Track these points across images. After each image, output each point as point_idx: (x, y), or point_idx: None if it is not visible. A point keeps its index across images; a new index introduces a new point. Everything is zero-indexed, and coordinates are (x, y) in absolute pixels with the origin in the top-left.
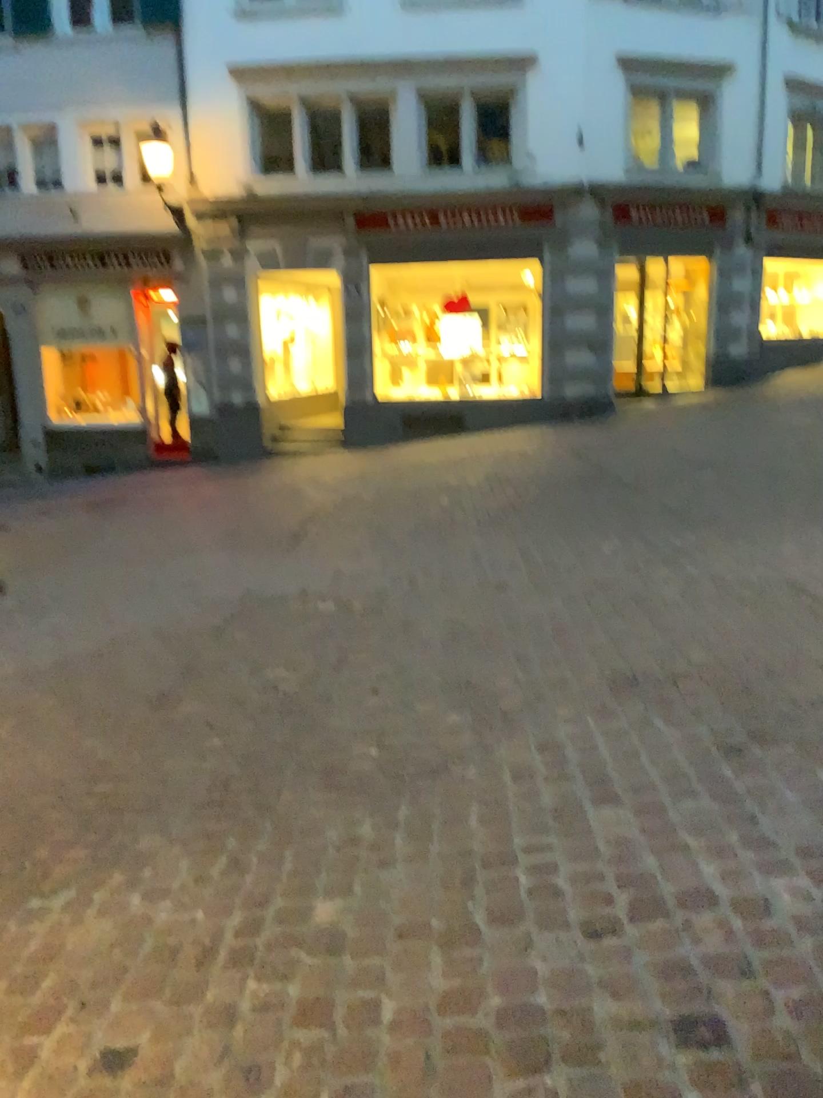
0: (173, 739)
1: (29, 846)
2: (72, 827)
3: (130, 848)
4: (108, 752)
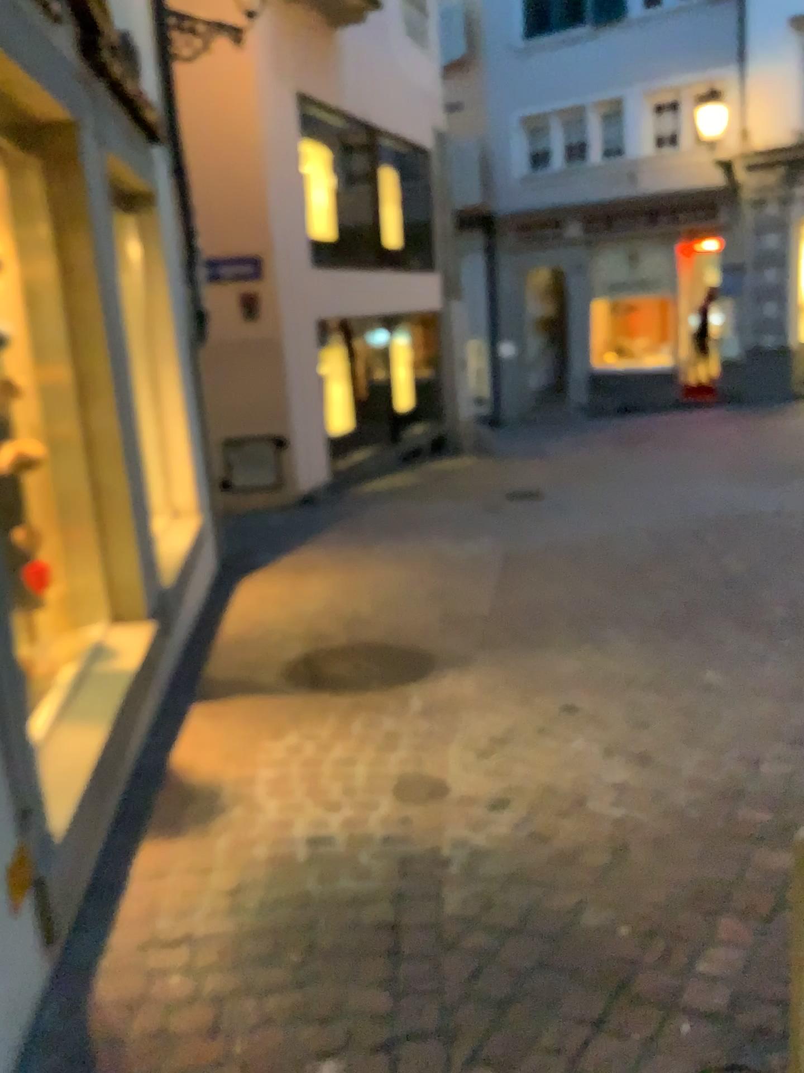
0: (641, 587)
1: (541, 625)
2: (567, 621)
3: (599, 633)
4: (596, 589)
